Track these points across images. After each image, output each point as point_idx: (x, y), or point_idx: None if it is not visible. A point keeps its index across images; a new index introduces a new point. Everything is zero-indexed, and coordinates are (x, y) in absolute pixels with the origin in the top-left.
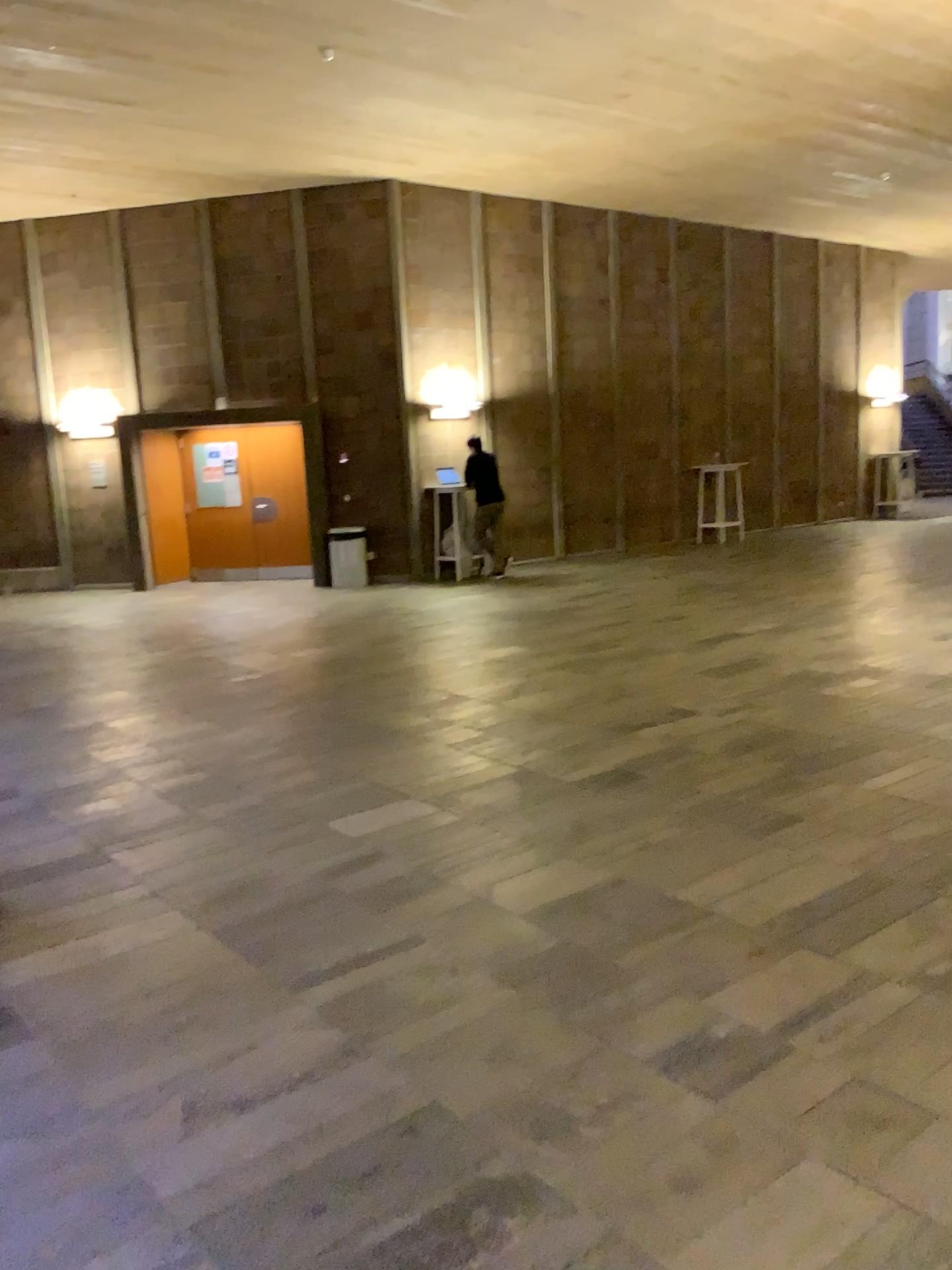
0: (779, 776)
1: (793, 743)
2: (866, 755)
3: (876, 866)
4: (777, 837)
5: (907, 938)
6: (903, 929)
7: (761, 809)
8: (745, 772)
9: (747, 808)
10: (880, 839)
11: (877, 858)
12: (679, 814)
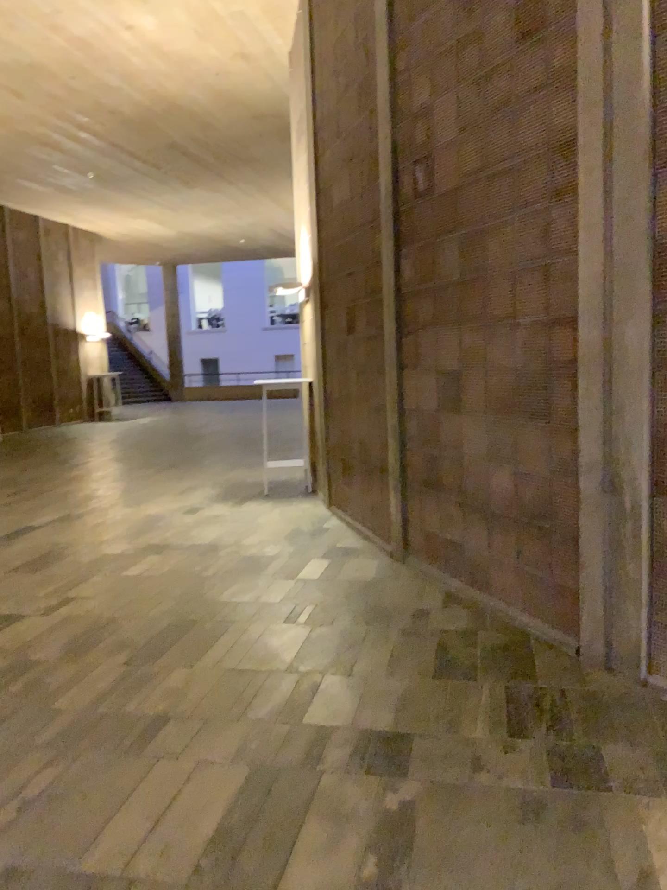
0: (122, 671)
1: (121, 632)
2: (187, 633)
3: (251, 754)
4: (149, 745)
5: (319, 837)
6: (310, 826)
7: (122, 715)
8: (89, 674)
9: (108, 718)
10: (240, 721)
11: (248, 746)
12: (43, 745)
